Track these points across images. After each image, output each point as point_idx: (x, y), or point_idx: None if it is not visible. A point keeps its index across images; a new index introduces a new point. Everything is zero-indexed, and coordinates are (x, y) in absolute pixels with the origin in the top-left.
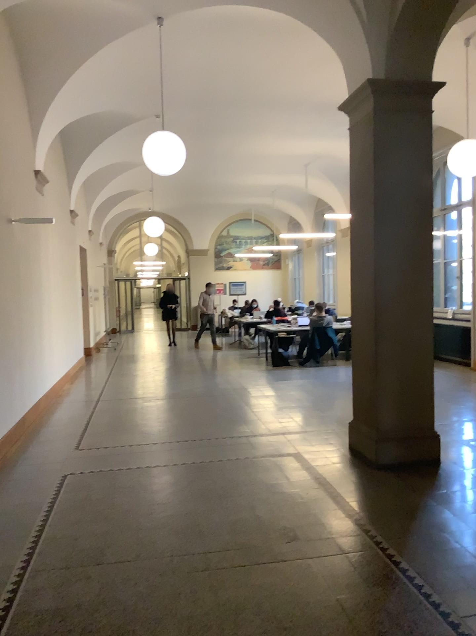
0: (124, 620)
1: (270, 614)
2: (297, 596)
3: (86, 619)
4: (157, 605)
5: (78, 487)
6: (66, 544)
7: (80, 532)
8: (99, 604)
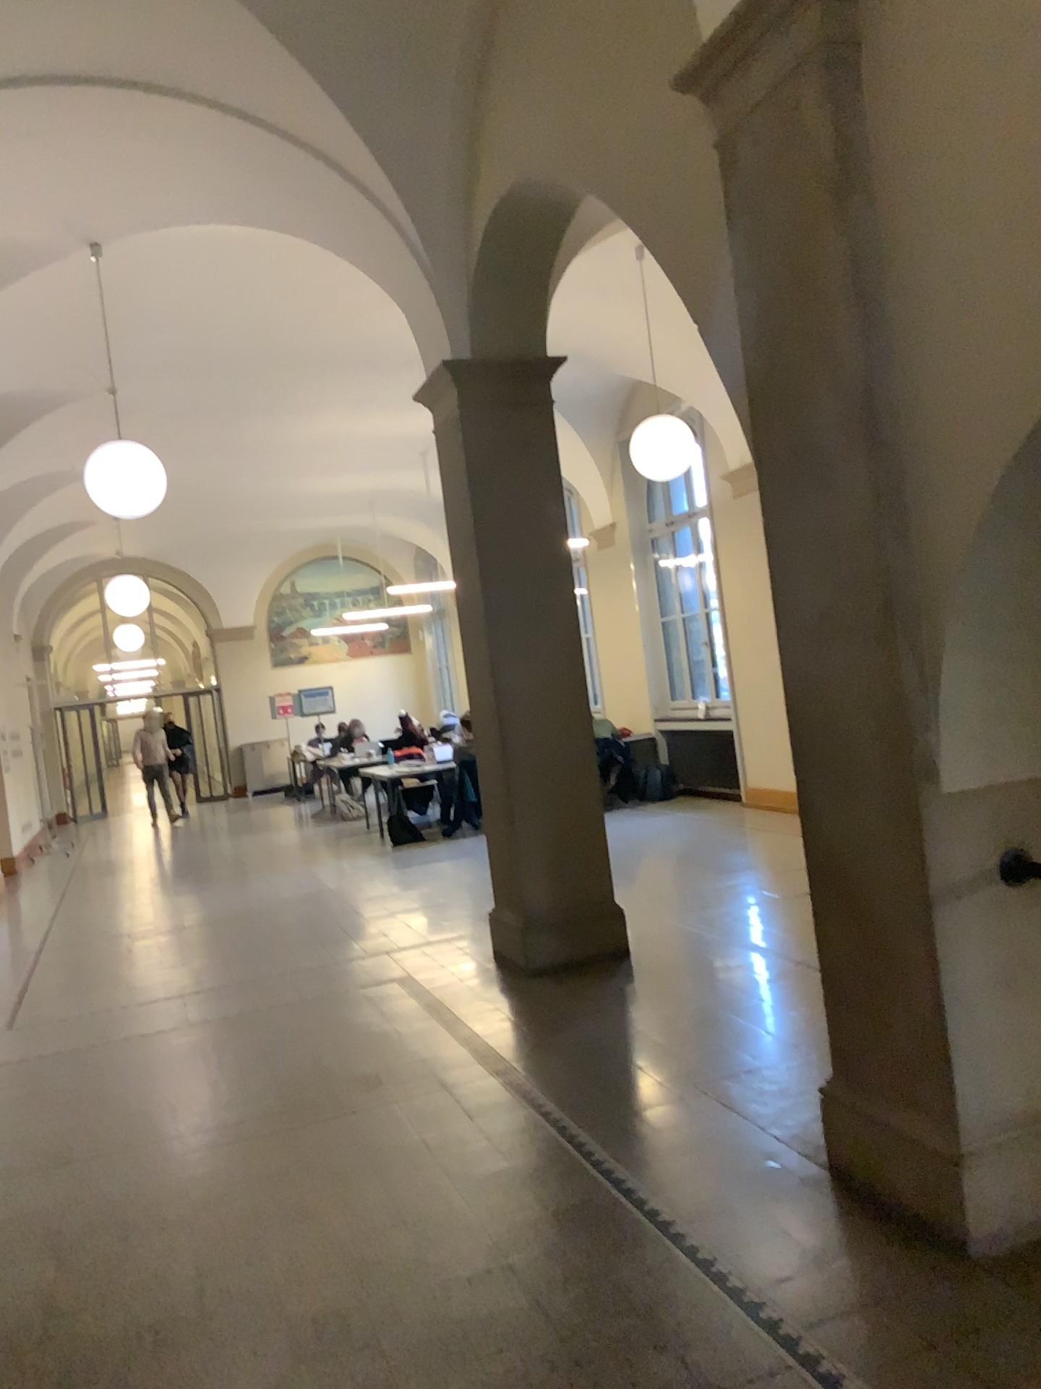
0: (108, 1209)
1: (321, 1166)
2: (362, 1143)
3: (50, 1219)
4: (157, 1186)
5: (18, 1077)
6: (7, 1148)
7: (30, 1130)
8: (68, 1200)
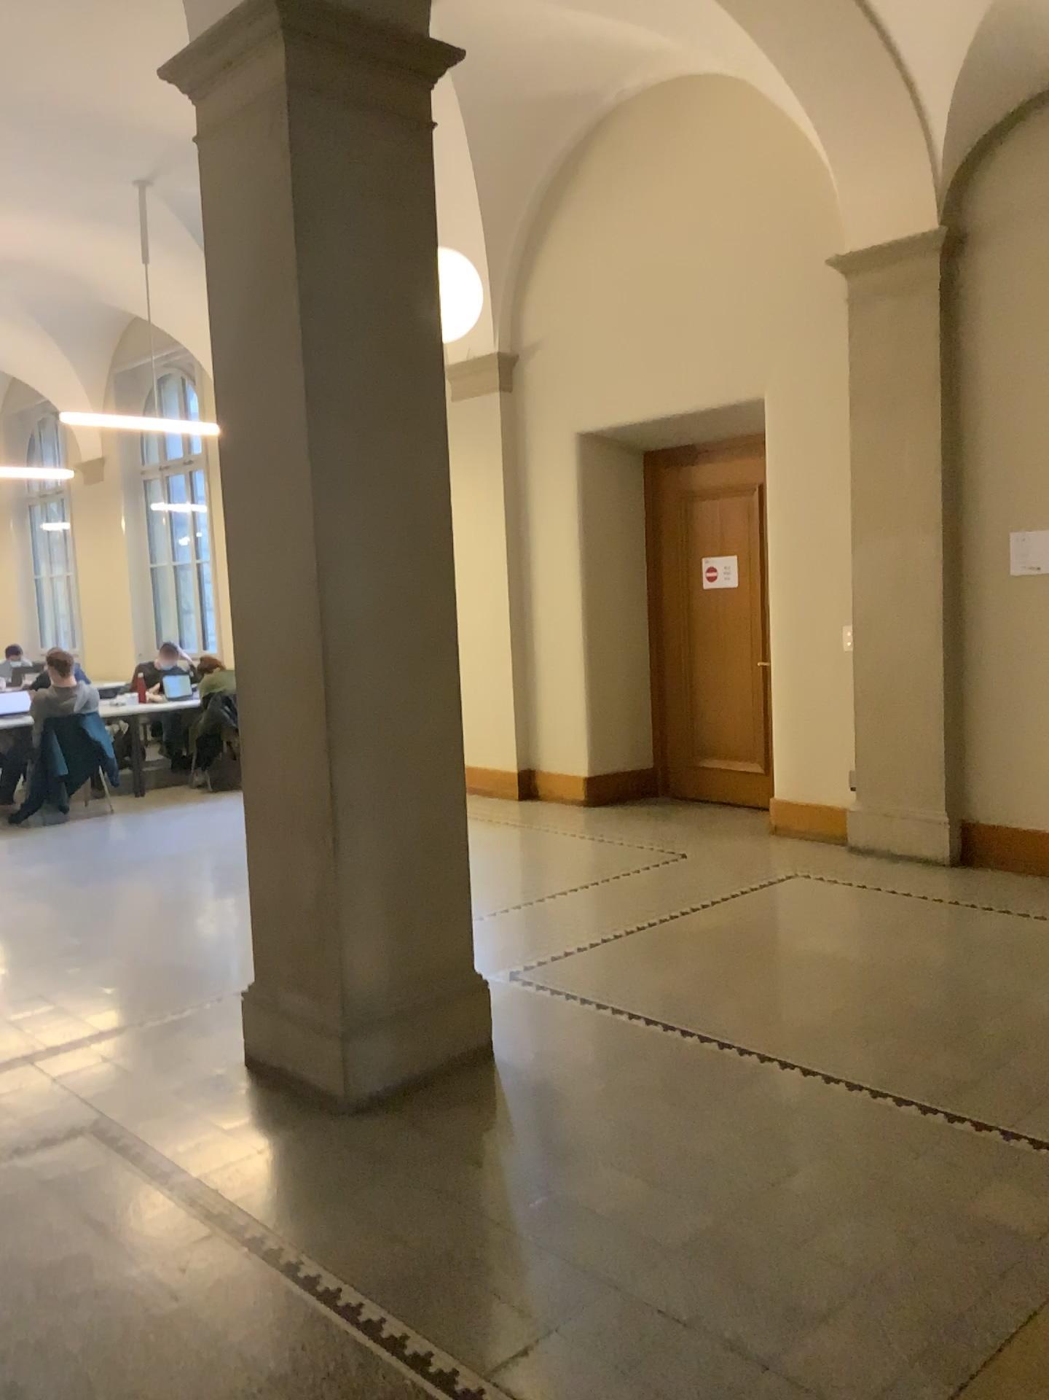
0: None
1: None
2: None
3: None
4: None
5: None
6: None
7: None
8: None
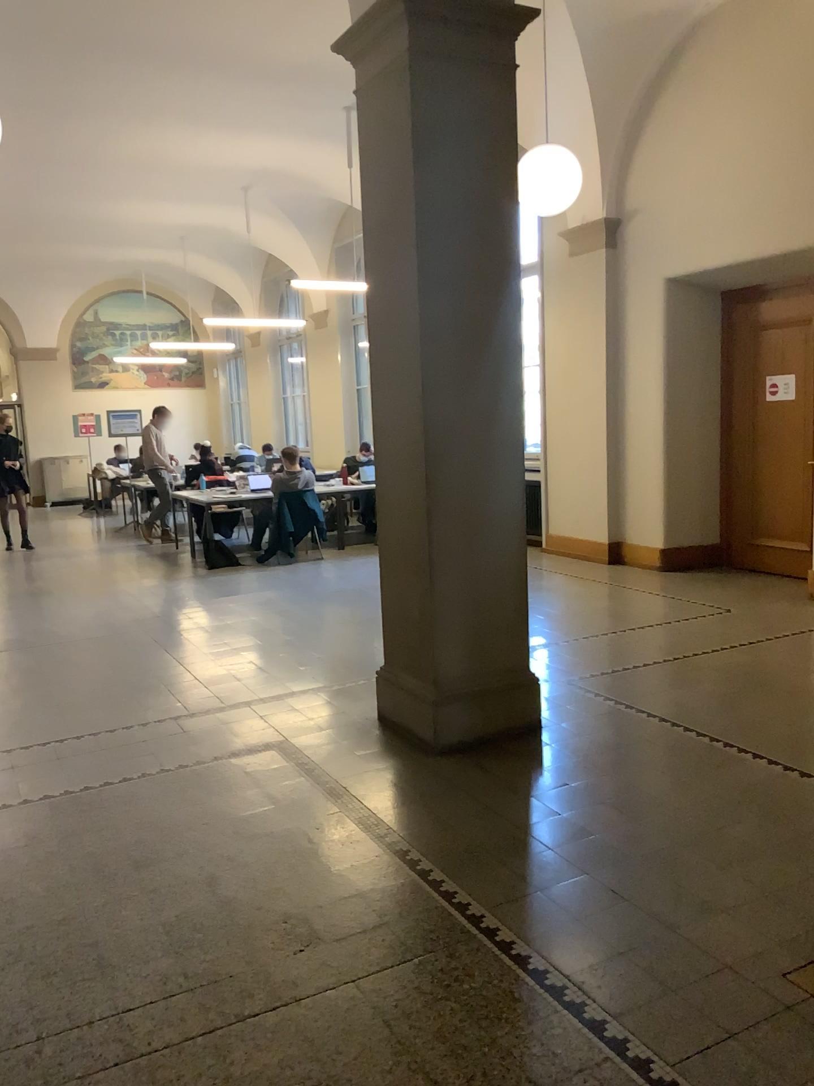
0: None
1: None
2: None
3: None
4: None
5: None
6: None
7: None
8: None
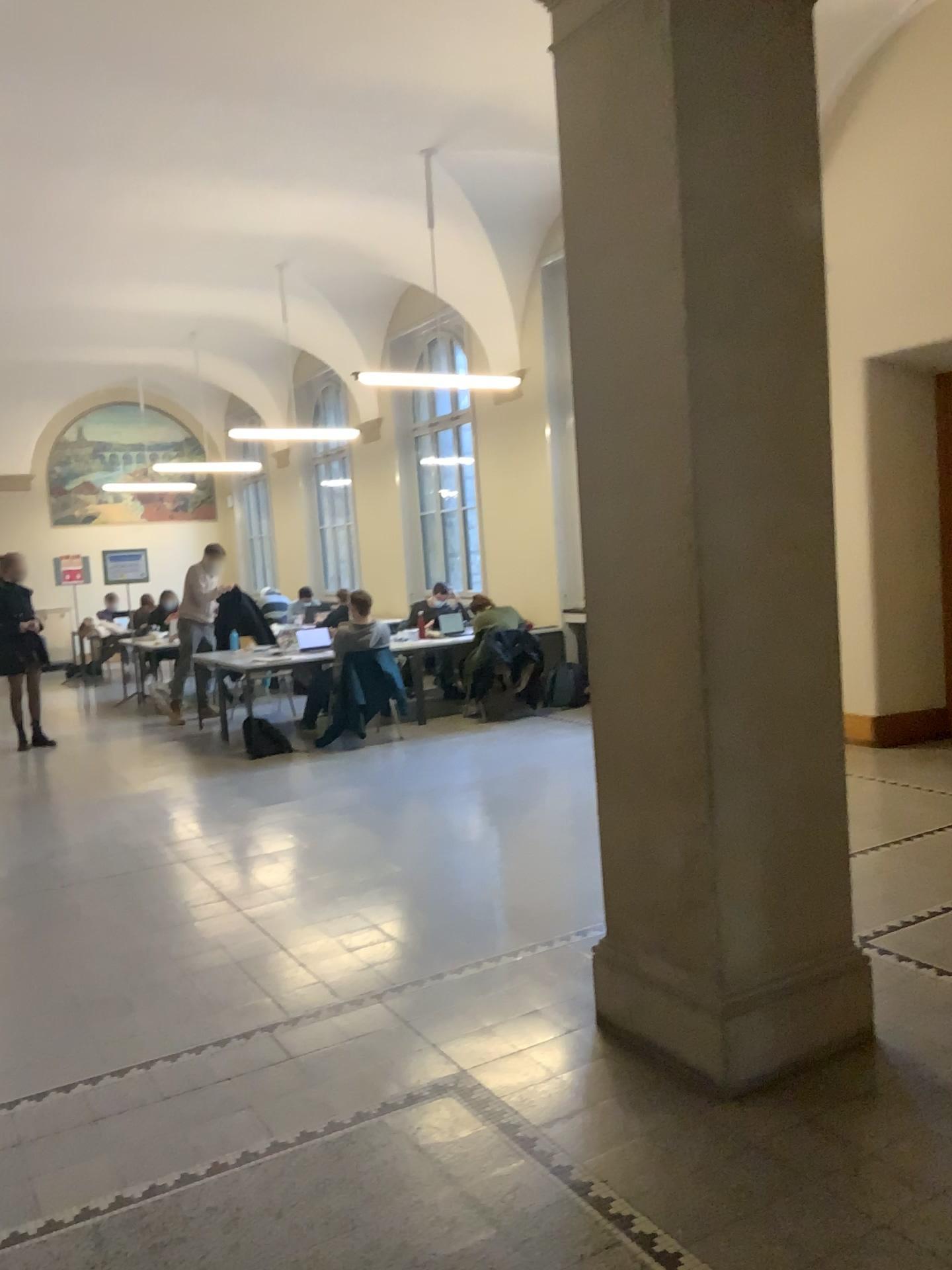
0: None
1: None
2: None
3: None
4: None
5: None
6: None
7: None
8: None
